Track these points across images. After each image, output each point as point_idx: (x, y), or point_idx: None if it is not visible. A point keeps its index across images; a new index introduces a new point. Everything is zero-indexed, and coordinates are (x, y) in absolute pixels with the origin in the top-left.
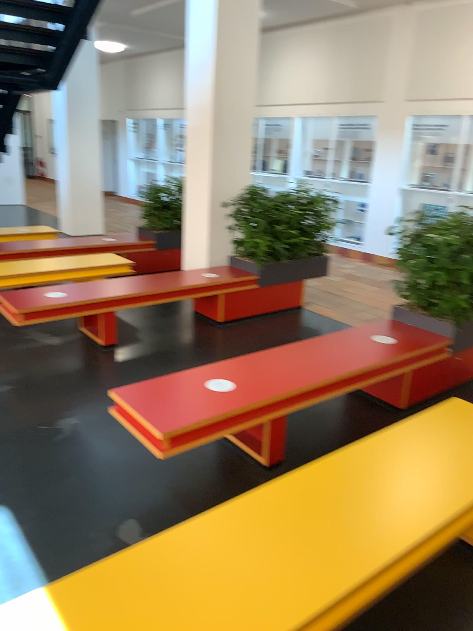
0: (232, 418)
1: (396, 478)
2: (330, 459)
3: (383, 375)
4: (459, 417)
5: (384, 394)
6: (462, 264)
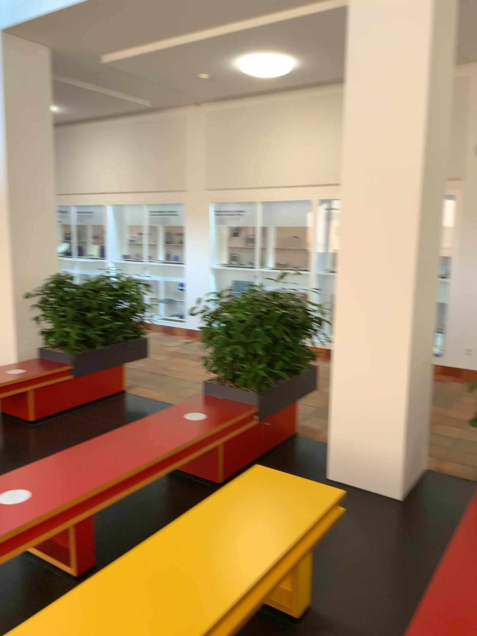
0: (26, 531)
1: (194, 562)
2: (129, 556)
3: (193, 454)
4: (258, 485)
5: (199, 472)
6: (256, 337)
